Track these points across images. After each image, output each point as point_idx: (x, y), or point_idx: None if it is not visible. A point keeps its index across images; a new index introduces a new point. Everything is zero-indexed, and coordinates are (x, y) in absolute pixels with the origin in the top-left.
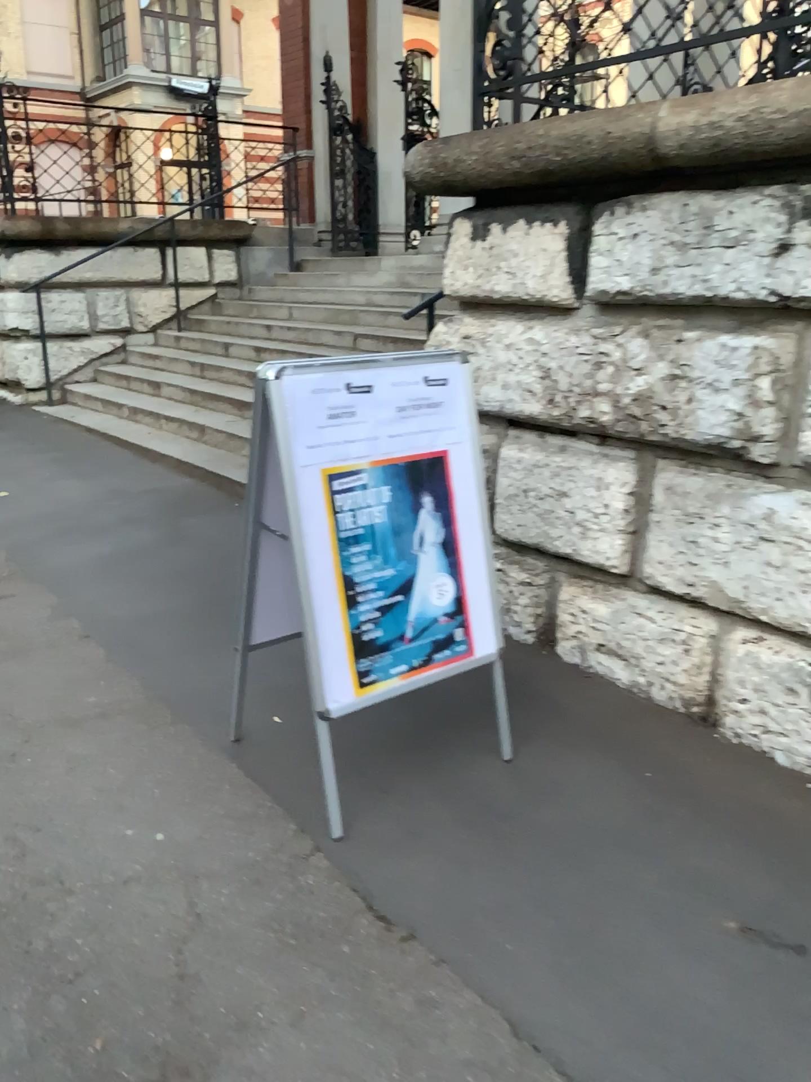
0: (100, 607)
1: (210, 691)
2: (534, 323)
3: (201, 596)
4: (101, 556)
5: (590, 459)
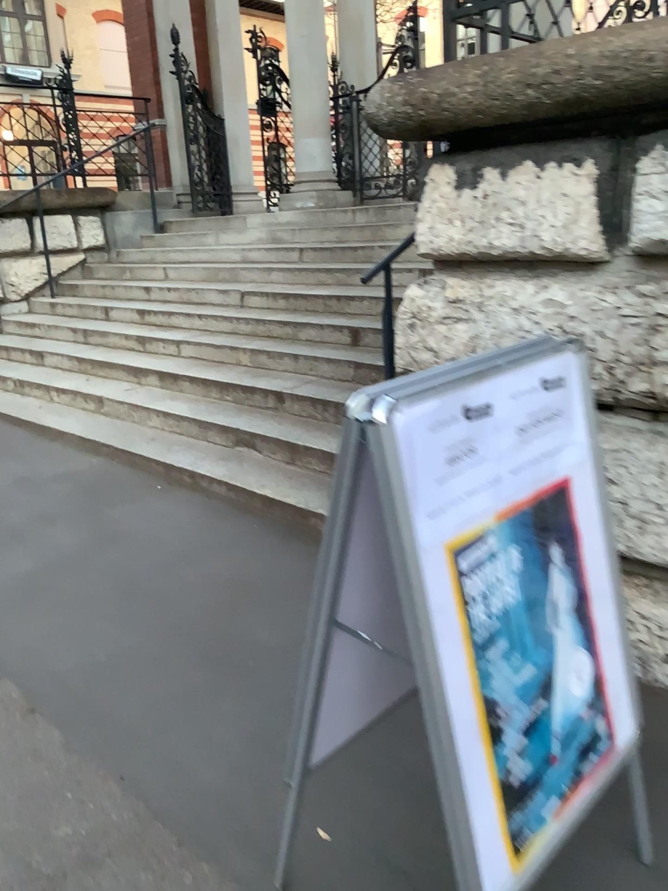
0: (38, 659)
1: (217, 790)
2: (550, 282)
3: (158, 626)
4: (23, 578)
5: (641, 440)
